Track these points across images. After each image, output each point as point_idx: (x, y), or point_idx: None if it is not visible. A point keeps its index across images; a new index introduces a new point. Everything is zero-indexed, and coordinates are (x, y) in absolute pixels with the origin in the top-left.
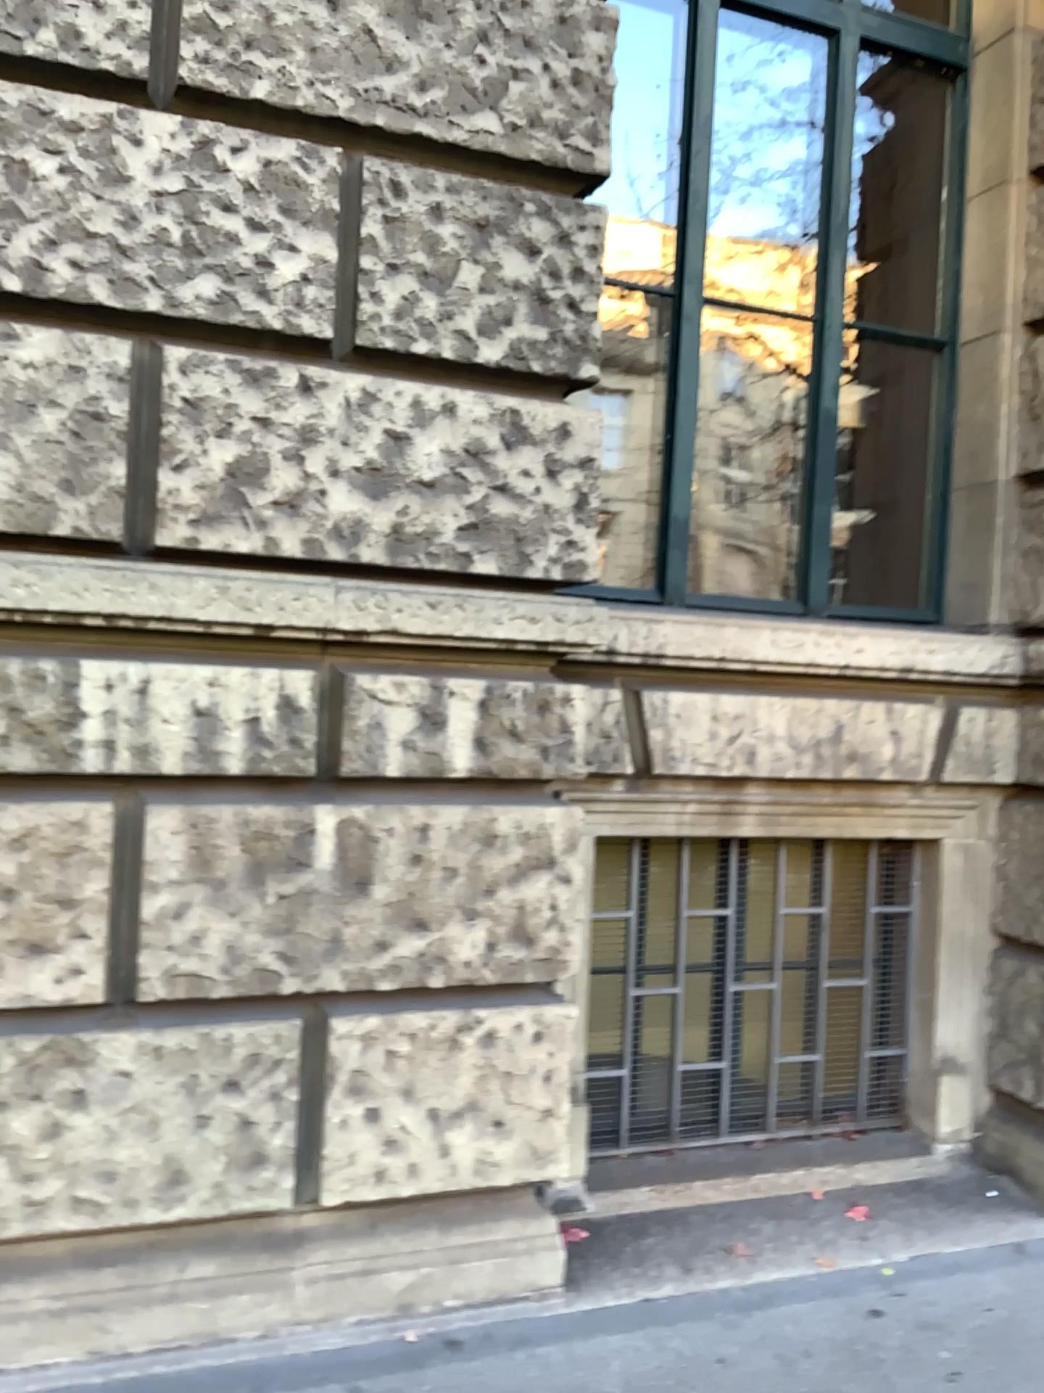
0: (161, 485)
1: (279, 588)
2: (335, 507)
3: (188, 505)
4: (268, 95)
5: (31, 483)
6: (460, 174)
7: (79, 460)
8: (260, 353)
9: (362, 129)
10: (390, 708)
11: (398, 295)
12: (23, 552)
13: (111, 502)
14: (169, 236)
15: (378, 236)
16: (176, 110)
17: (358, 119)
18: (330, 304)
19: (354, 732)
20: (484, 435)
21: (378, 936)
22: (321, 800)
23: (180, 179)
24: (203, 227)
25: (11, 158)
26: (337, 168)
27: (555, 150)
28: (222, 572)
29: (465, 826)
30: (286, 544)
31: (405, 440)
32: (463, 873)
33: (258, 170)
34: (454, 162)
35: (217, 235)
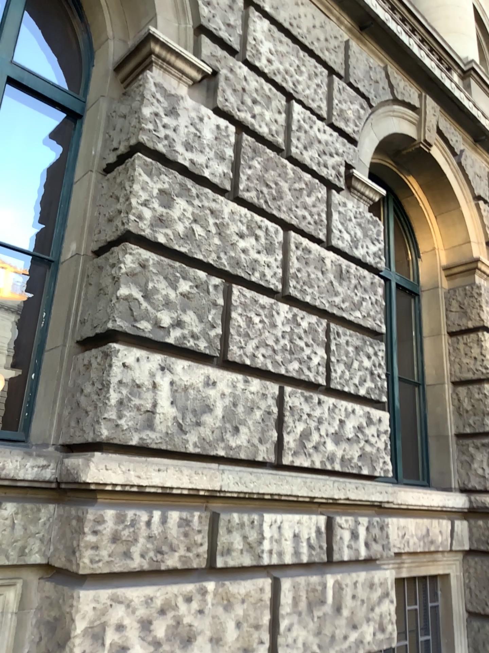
0: (285, 440)
1: (316, 482)
2: (328, 449)
3: (292, 448)
4: (309, 299)
5: (251, 439)
6: (351, 329)
7: (264, 430)
8: (309, 390)
9: (330, 313)
10: (344, 530)
11: (340, 370)
12: (248, 468)
13: (271, 447)
14: (286, 346)
15: (335, 349)
16: (287, 302)
17: (330, 309)
18: (325, 373)
19: (336, 541)
20: (361, 422)
21: (345, 632)
22: (327, 571)
23: (288, 326)
24: (294, 343)
25: (246, 315)
26: (324, 325)
27: (373, 324)
28: (302, 475)
29: (366, 579)
30: (316, 463)
31: (344, 423)
32: (365, 600)
33: (306, 324)
34: (350, 325)
35: (297, 346)
